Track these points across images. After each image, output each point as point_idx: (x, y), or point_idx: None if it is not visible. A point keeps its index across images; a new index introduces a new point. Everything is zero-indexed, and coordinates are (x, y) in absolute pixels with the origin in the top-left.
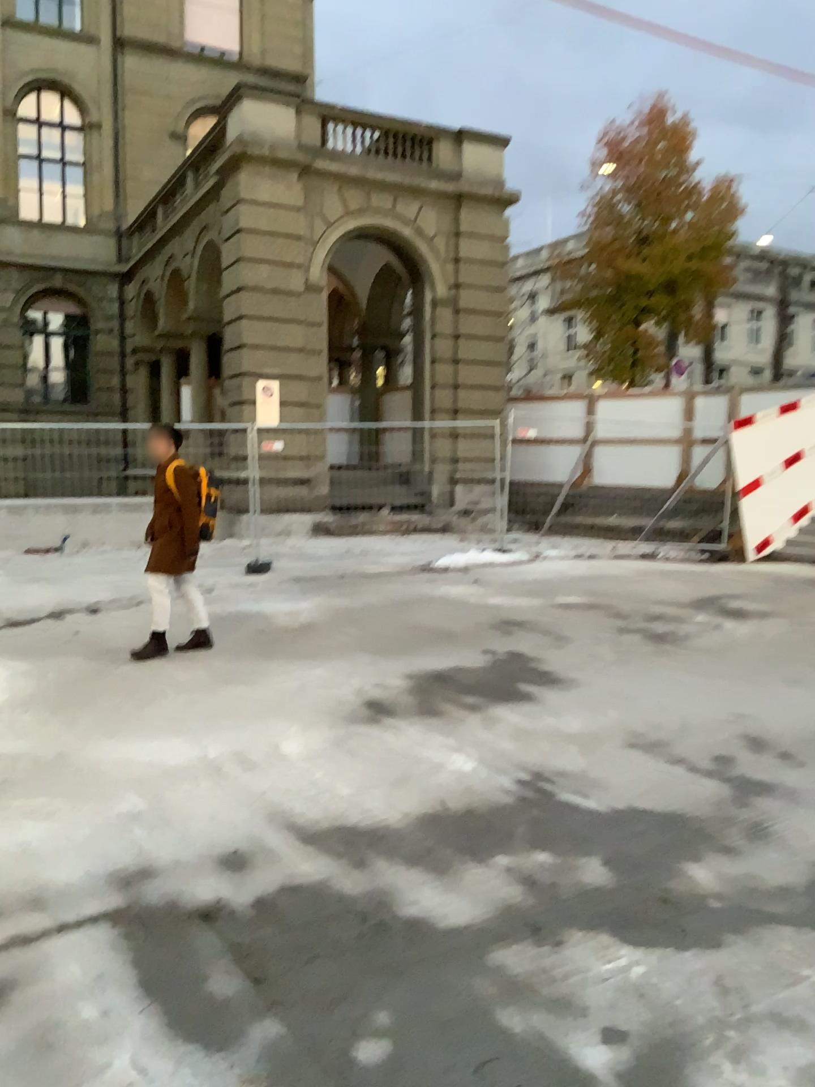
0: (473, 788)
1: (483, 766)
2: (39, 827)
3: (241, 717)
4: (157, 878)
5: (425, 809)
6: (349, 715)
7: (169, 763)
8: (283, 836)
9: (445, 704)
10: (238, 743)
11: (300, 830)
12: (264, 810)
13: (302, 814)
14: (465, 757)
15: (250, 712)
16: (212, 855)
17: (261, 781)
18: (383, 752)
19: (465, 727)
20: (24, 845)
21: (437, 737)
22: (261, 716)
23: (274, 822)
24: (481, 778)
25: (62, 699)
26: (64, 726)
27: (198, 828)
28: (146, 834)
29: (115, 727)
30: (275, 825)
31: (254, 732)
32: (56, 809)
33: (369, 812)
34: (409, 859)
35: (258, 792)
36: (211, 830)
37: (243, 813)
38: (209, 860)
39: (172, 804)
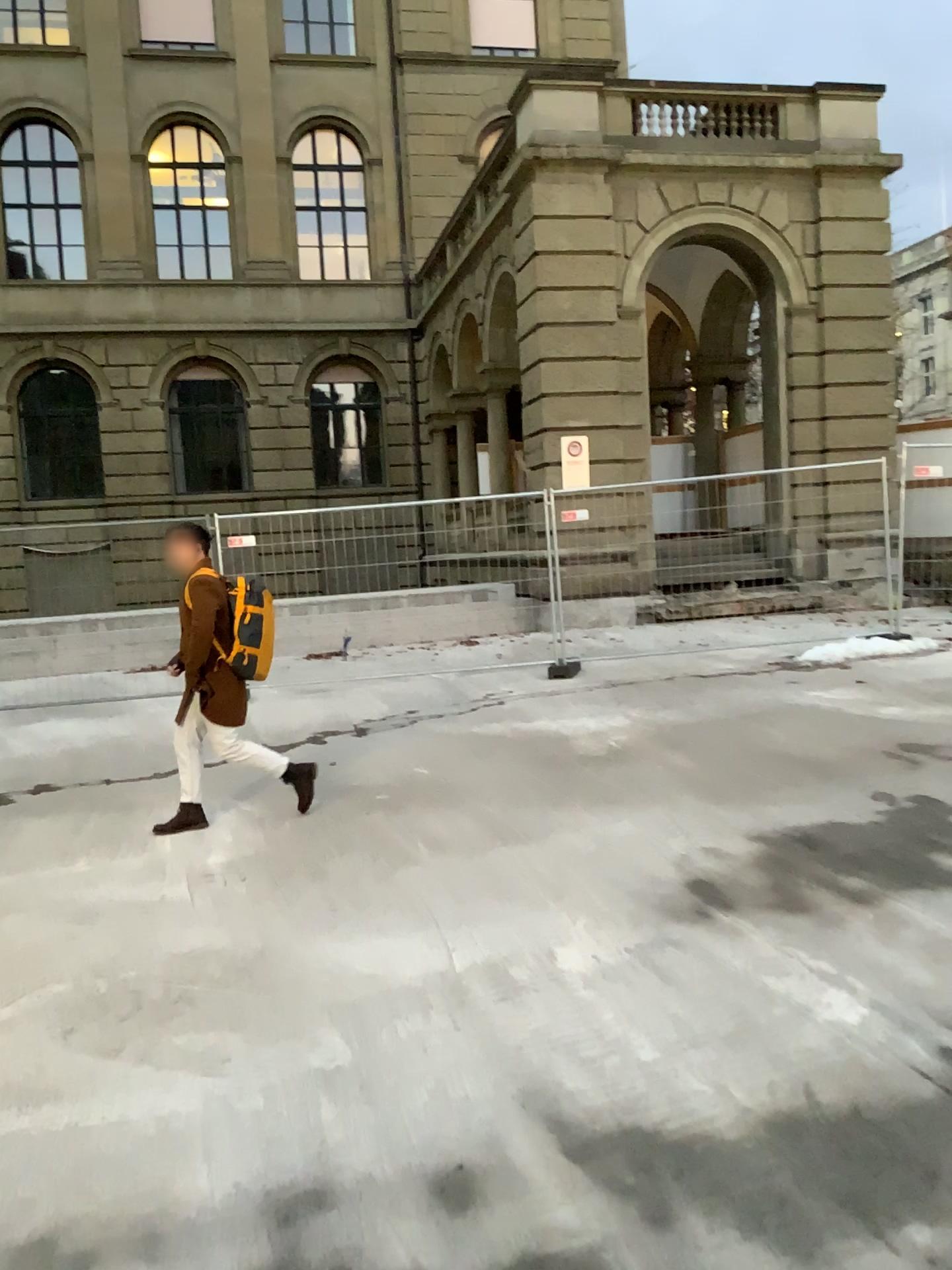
0: (860, 1063)
1: (875, 1018)
2: (194, 1091)
3: (508, 906)
4: (328, 1219)
5: (776, 1105)
6: (664, 906)
7: (395, 982)
8: (535, 1148)
9: (812, 893)
10: (496, 951)
11: (563, 1135)
12: (515, 1085)
13: (572, 1098)
14: (844, 997)
15: (522, 896)
16: (420, 1177)
17: (518, 1026)
18: (711, 979)
19: (845, 936)
20: (163, 1125)
21: (797, 953)
22: (536, 904)
23: (526, 1113)
24: (874, 1044)
25: (284, 869)
26: (274, 912)
27: (408, 1117)
28: (333, 1121)
29: (337, 917)
30: (526, 1119)
31: (523, 932)
32: (224, 1059)
33: (679, 1105)
34: (743, 1225)
35: (512, 1046)
36: (428, 1121)
37: (482, 1090)
38: (412, 1188)
39: (382, 1063)
